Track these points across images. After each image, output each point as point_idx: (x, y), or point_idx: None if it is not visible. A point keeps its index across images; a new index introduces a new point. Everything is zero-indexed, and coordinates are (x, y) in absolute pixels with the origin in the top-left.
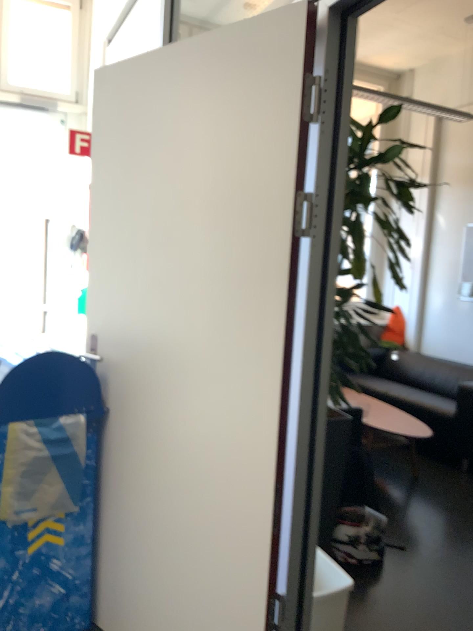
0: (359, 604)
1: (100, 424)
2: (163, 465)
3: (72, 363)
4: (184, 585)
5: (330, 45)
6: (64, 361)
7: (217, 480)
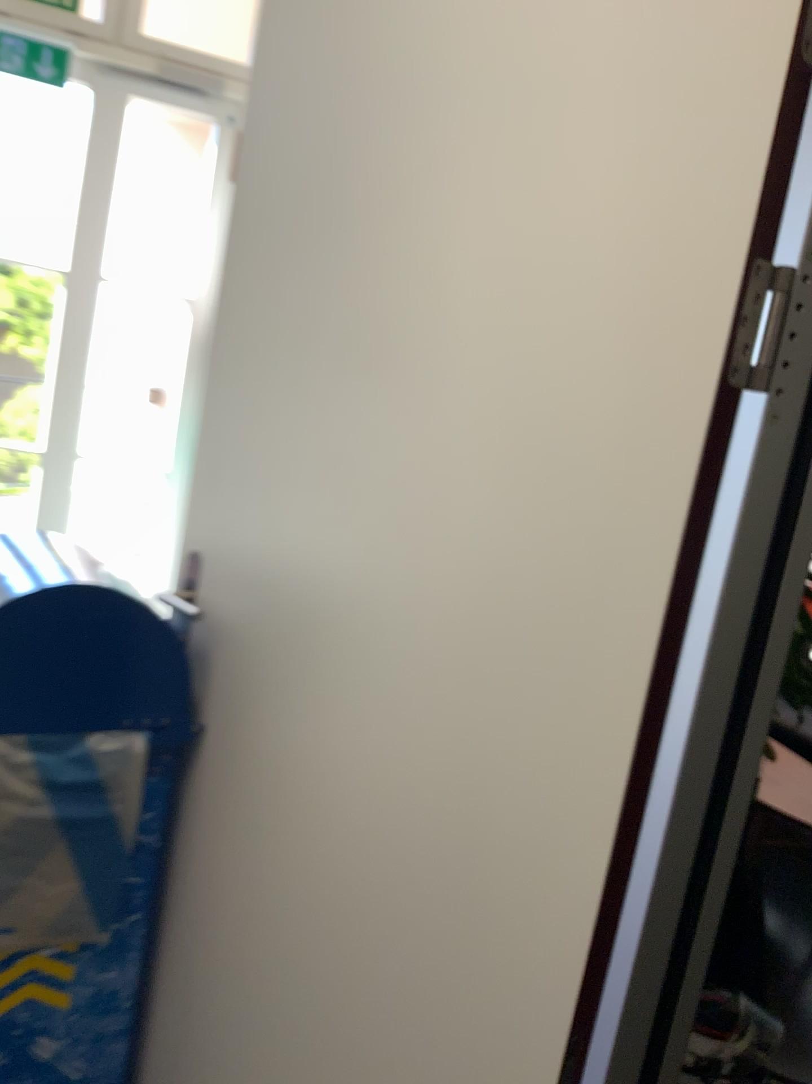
0: None
1: (179, 759)
2: (298, 897)
3: (127, 618)
4: None
5: None
6: (108, 611)
7: (419, 979)
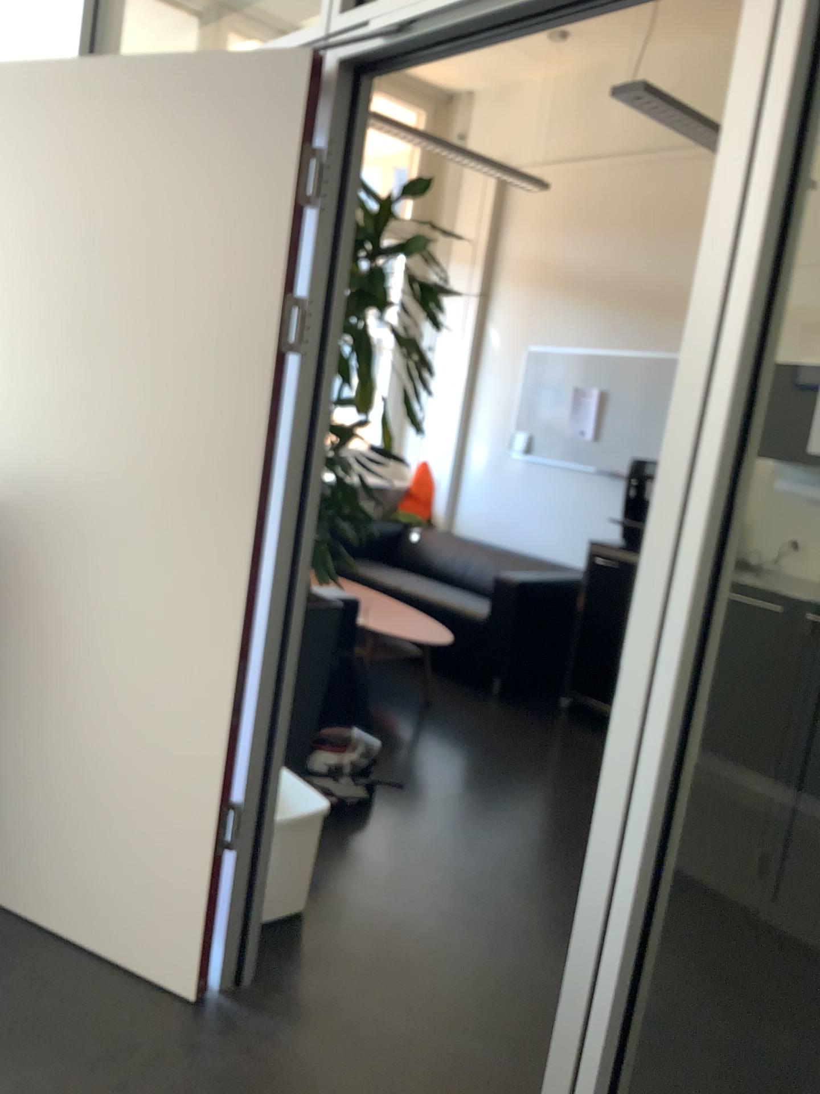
0: (335, 846)
1: None
2: (80, 647)
3: None
4: (104, 802)
5: (338, 111)
6: None
7: (159, 661)
